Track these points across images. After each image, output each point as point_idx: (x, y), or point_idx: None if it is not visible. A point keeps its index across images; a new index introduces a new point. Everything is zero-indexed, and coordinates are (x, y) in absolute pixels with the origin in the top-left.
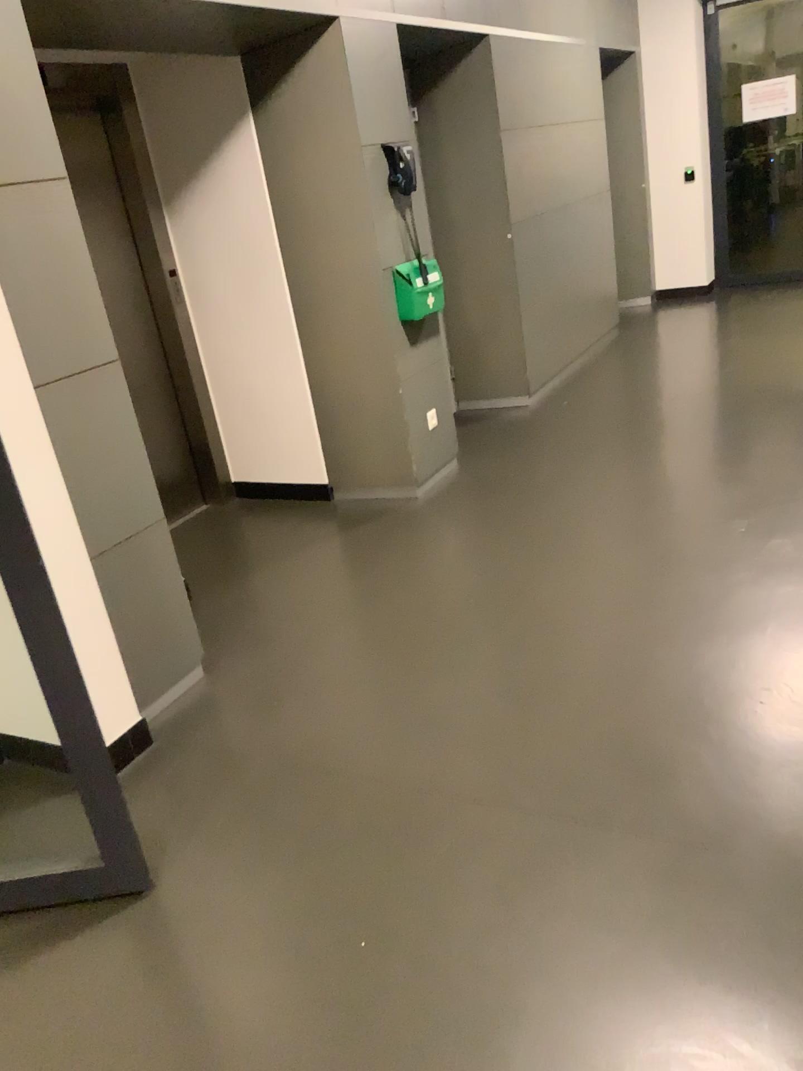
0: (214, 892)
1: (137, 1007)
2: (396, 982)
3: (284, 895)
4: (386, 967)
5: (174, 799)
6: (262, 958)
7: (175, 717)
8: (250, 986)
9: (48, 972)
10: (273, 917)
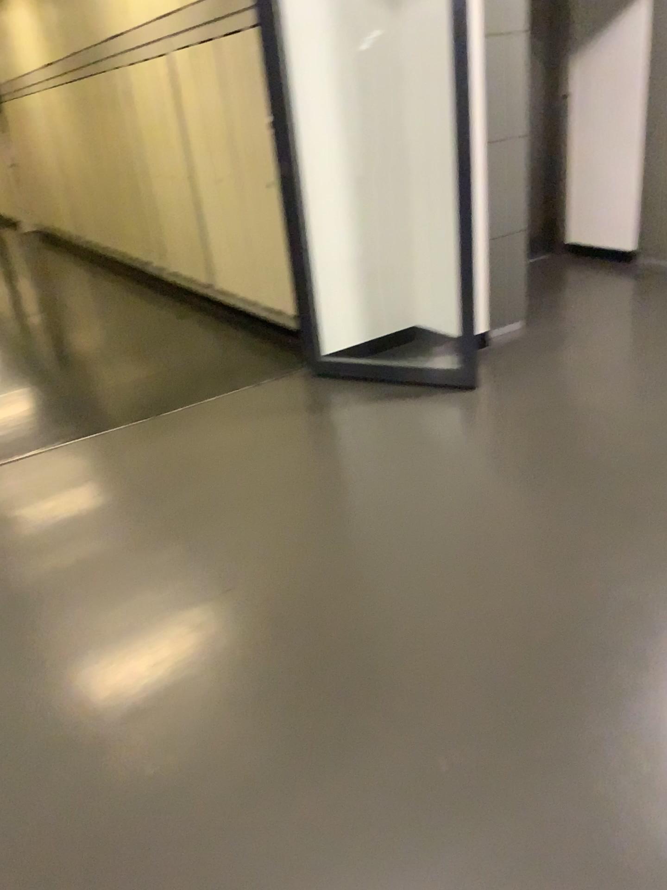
0: (510, 393)
1: (468, 415)
2: (585, 430)
3: (542, 400)
4: (582, 425)
5: (497, 364)
6: (526, 413)
7: (505, 338)
8: (519, 419)
9: (432, 401)
10: (535, 404)
